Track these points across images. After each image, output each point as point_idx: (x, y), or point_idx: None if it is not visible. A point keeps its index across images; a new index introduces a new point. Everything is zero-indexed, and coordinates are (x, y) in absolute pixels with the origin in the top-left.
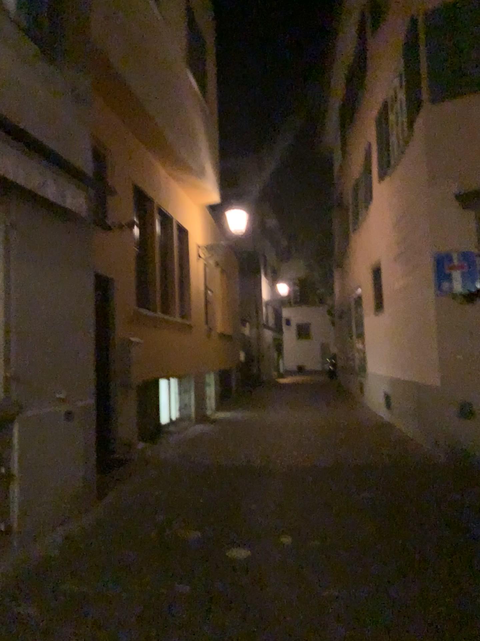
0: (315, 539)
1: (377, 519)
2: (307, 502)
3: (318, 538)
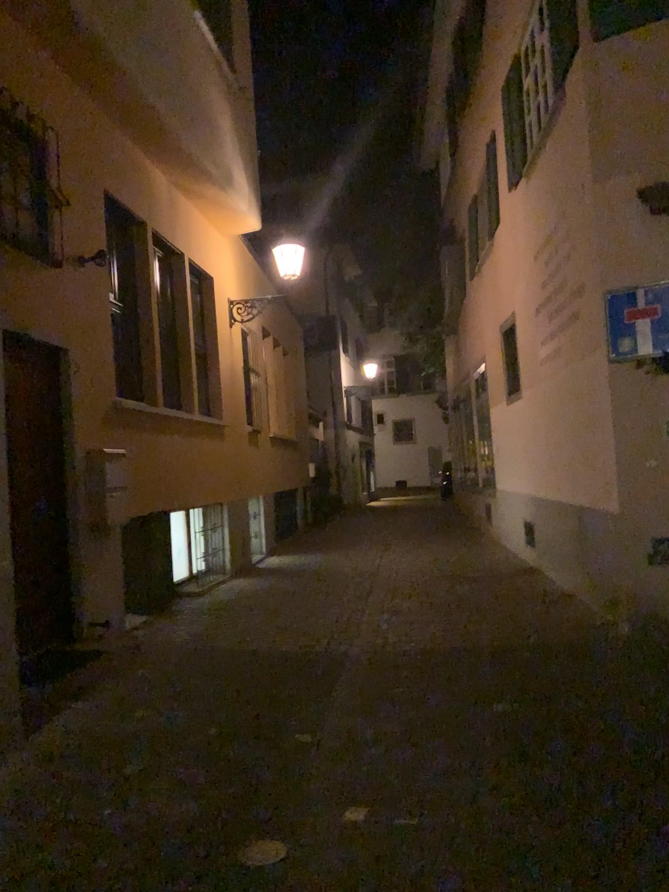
0: (409, 817)
1: (524, 764)
2: (398, 729)
3: (415, 813)
